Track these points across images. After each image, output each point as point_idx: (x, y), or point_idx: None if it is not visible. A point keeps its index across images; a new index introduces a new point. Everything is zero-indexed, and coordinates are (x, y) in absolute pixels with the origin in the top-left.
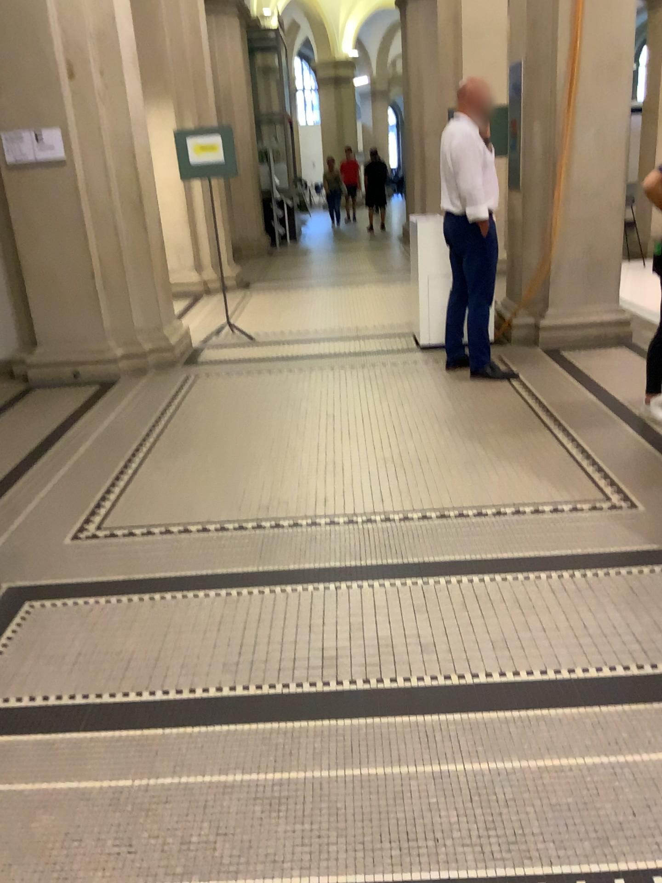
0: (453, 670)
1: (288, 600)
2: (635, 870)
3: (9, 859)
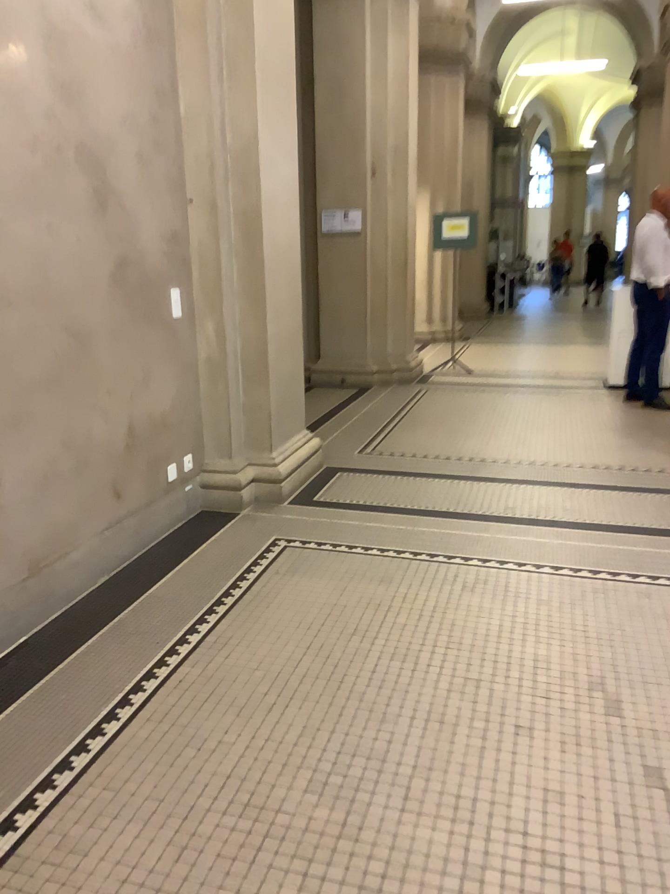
0: (578, 518)
1: (488, 487)
2: (647, 575)
3: (352, 540)
